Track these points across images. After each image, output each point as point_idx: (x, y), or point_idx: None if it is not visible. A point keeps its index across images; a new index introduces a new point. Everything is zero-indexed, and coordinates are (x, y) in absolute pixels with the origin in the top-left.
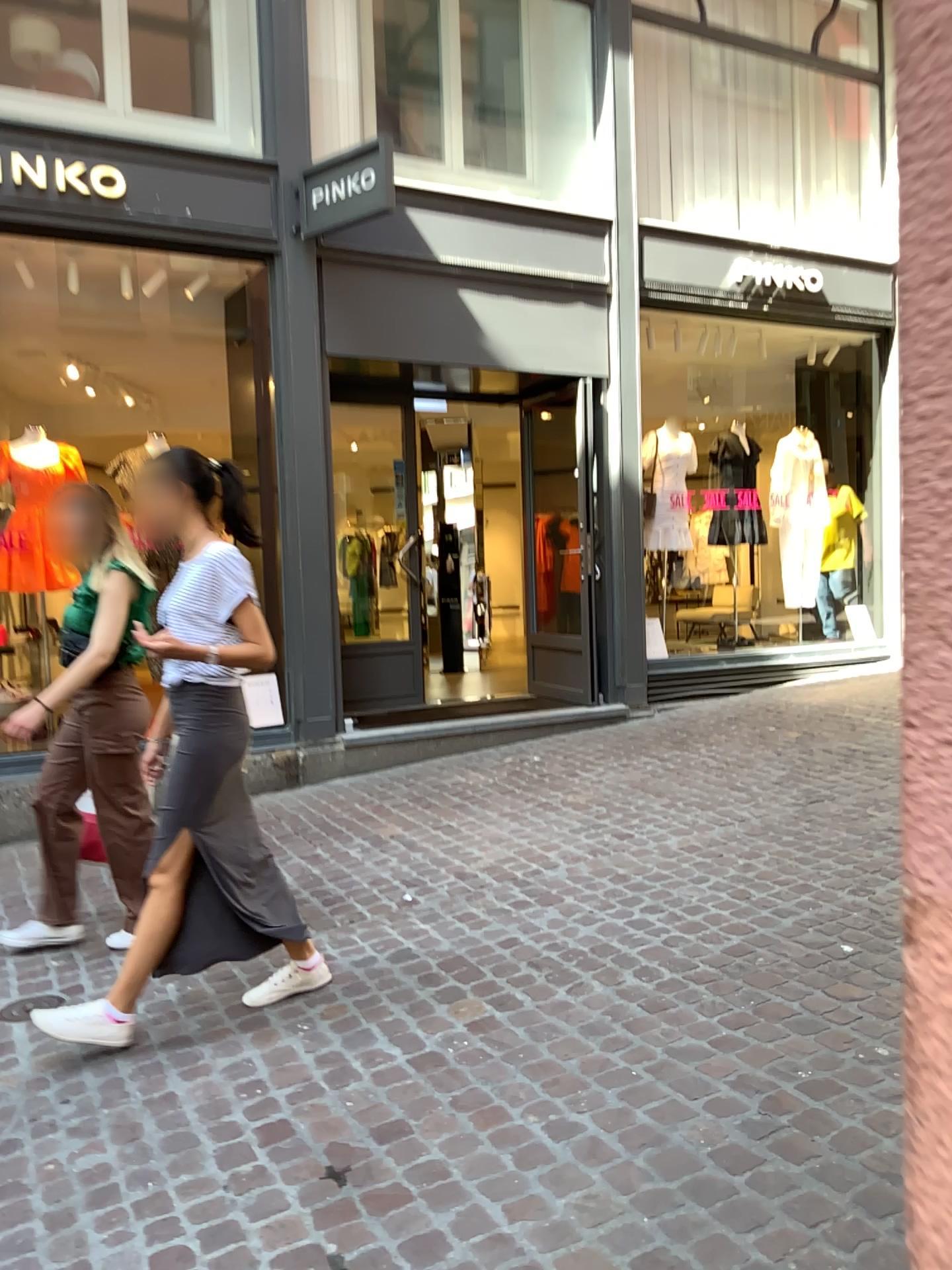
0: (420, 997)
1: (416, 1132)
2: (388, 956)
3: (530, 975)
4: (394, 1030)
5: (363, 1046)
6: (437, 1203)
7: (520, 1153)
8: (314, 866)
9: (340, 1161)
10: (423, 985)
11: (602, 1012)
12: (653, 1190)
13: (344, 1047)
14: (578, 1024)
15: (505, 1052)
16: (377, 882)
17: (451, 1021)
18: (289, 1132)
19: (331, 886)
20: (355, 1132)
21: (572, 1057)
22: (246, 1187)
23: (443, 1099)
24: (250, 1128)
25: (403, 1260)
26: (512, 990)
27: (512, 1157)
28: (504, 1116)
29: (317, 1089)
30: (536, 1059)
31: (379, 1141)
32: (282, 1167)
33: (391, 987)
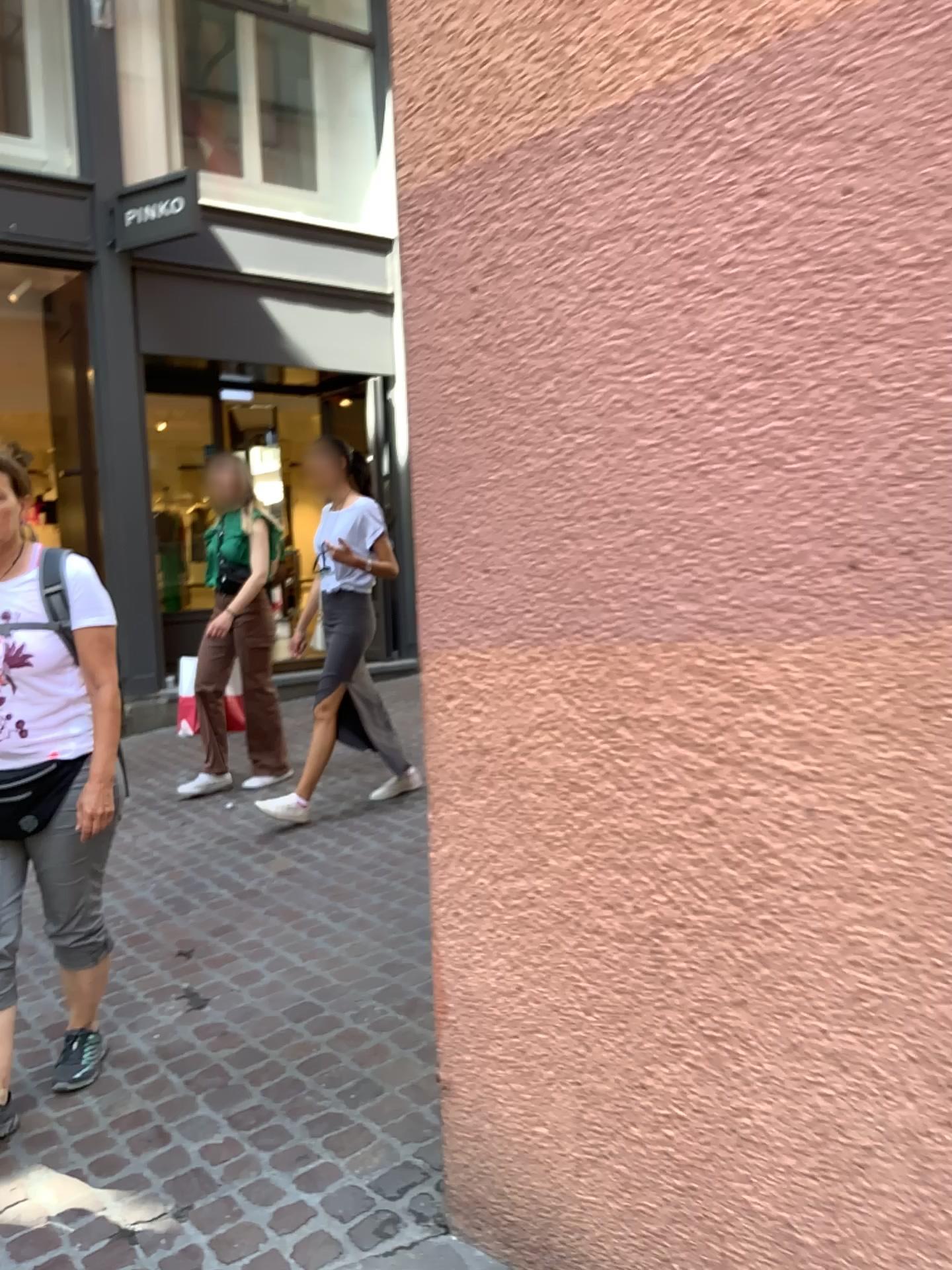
0: (240, 861)
1: (239, 927)
2: (214, 840)
3: (323, 842)
4: (221, 880)
5: (198, 890)
6: (255, 957)
7: (311, 929)
8: (147, 790)
9: (187, 945)
10: (242, 854)
11: (373, 856)
12: (395, 936)
13: (184, 891)
14: (355, 864)
15: (302, 883)
16: (202, 797)
17: (264, 872)
18: (148, 935)
19: (164, 802)
20: (196, 931)
21: (349, 881)
22: (122, 964)
23: (258, 910)
24: (119, 937)
25: (233, 982)
26: (309, 851)
27: (305, 932)
28: (301, 914)
29: (166, 914)
30: (324, 885)
31: (213, 933)
32: (146, 952)
33: (217, 857)
